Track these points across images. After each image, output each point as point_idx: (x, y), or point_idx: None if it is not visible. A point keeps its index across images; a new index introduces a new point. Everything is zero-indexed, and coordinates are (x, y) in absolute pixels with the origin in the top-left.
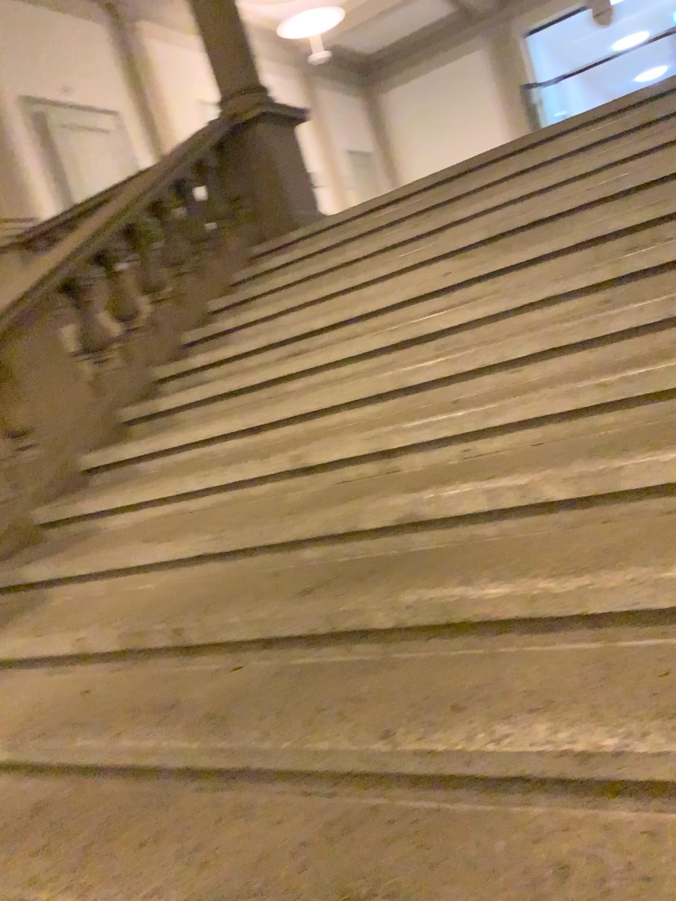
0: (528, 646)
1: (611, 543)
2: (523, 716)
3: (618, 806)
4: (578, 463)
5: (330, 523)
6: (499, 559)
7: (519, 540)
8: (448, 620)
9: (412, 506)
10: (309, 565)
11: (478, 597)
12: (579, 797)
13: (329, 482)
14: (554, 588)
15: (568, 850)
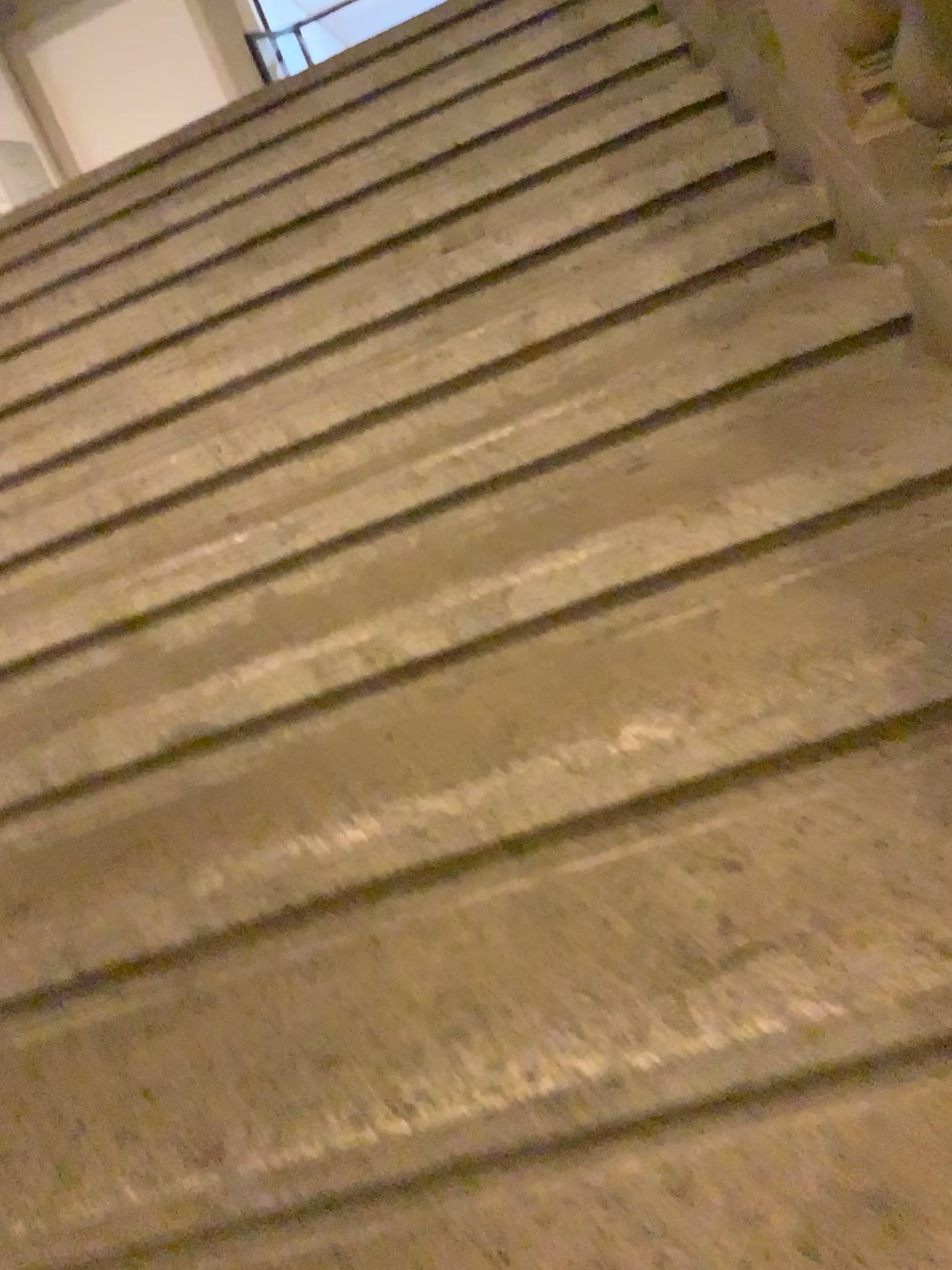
0: (427, 910)
1: (525, 711)
2: (447, 1045)
3: (621, 1151)
4: (447, 588)
5: (49, 764)
6: (354, 771)
7: (380, 734)
8: (288, 896)
9: (191, 708)
10: (22, 847)
11: (330, 846)
12: (558, 1152)
13: (36, 691)
14: (453, 805)
15: (563, 1260)
